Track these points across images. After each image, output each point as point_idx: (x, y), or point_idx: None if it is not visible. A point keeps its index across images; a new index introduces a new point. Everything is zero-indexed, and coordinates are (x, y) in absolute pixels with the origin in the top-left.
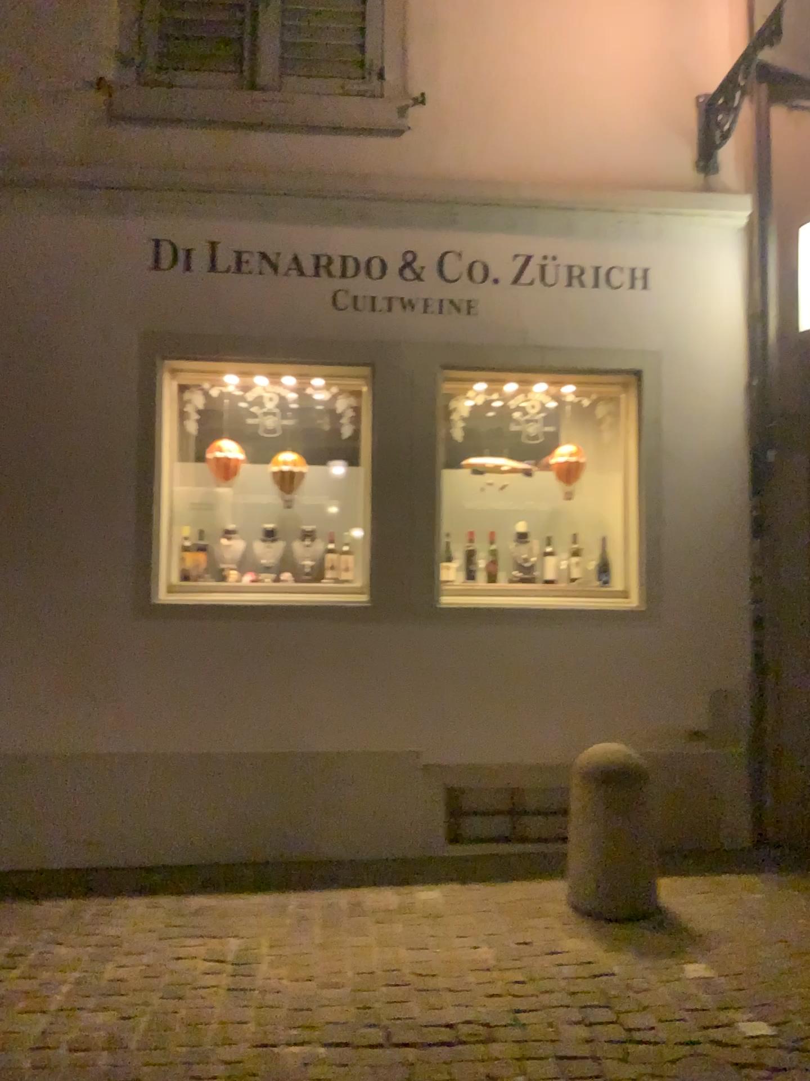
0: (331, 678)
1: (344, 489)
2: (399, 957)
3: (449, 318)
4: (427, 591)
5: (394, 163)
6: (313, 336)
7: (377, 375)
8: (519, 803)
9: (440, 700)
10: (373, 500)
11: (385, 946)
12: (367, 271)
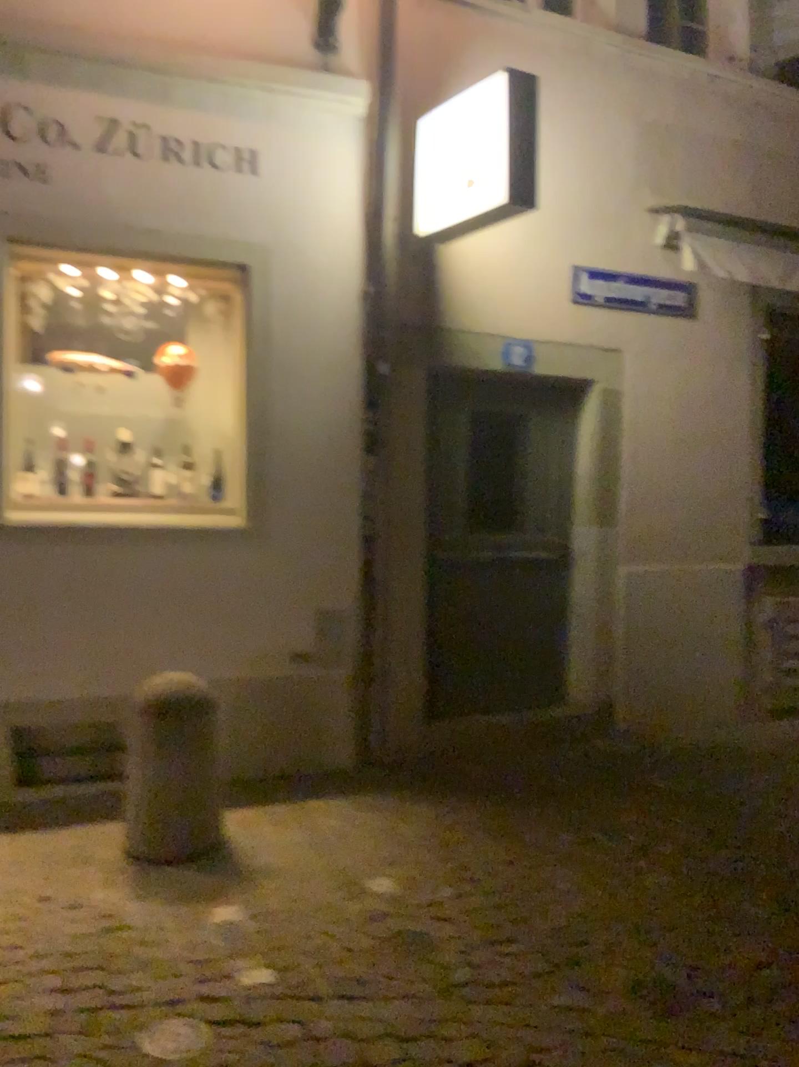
0: None
1: None
2: None
3: (17, 186)
4: None
5: None
6: None
7: None
8: (103, 738)
9: (5, 629)
10: None
11: None
12: None
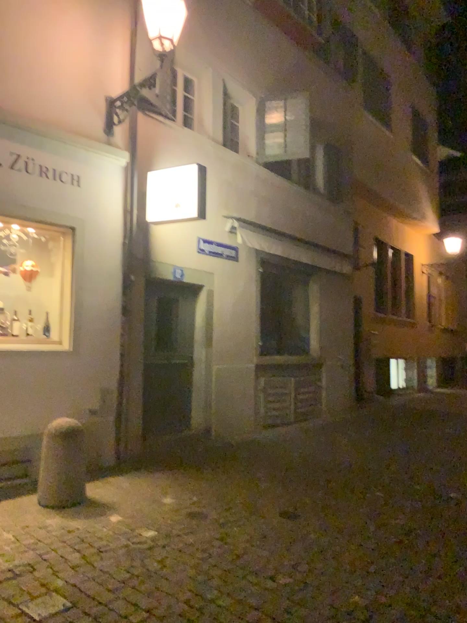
0: None
1: None
2: None
3: None
4: None
5: None
6: None
7: None
8: None
9: None
10: None
11: None
12: None
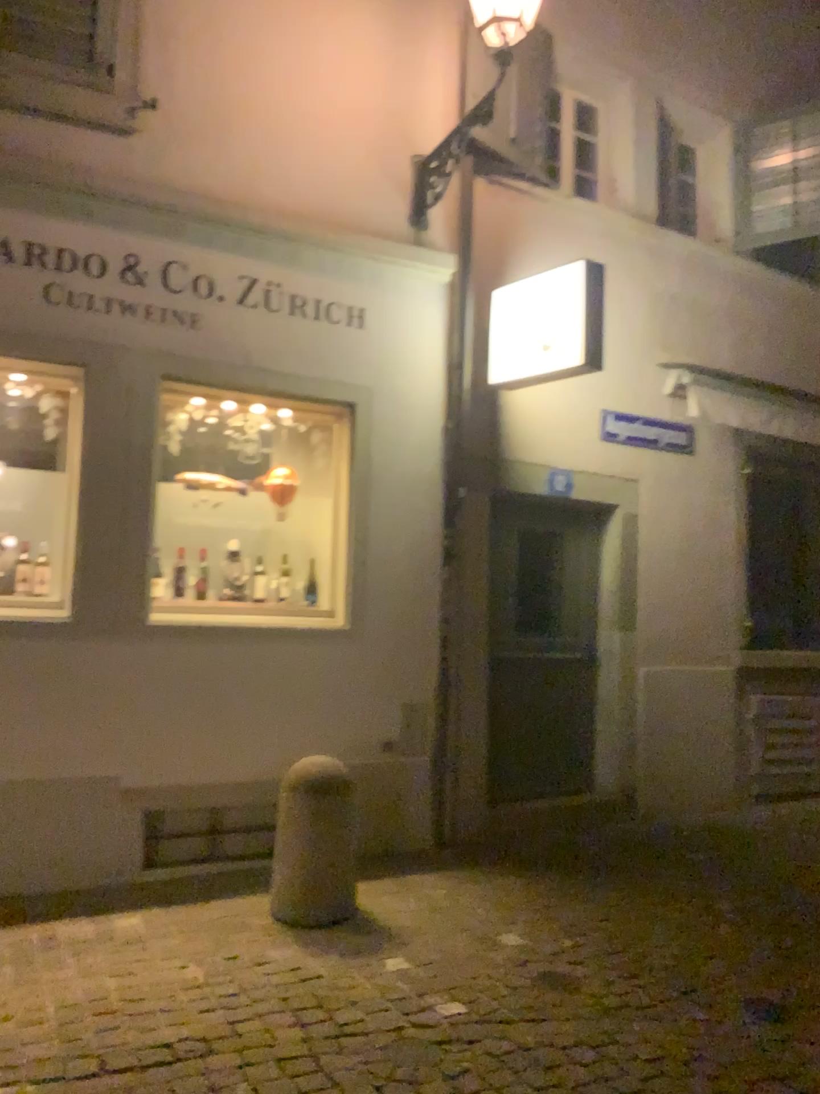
0: (23, 698)
1: (45, 496)
2: (105, 985)
3: (172, 330)
4: (135, 607)
5: (121, 164)
6: (21, 330)
7: (91, 380)
8: (219, 821)
9: (143, 719)
10: (81, 510)
11: (89, 976)
12: (86, 270)
